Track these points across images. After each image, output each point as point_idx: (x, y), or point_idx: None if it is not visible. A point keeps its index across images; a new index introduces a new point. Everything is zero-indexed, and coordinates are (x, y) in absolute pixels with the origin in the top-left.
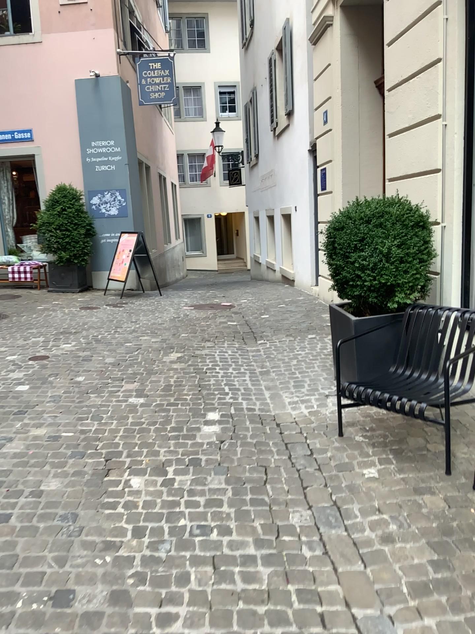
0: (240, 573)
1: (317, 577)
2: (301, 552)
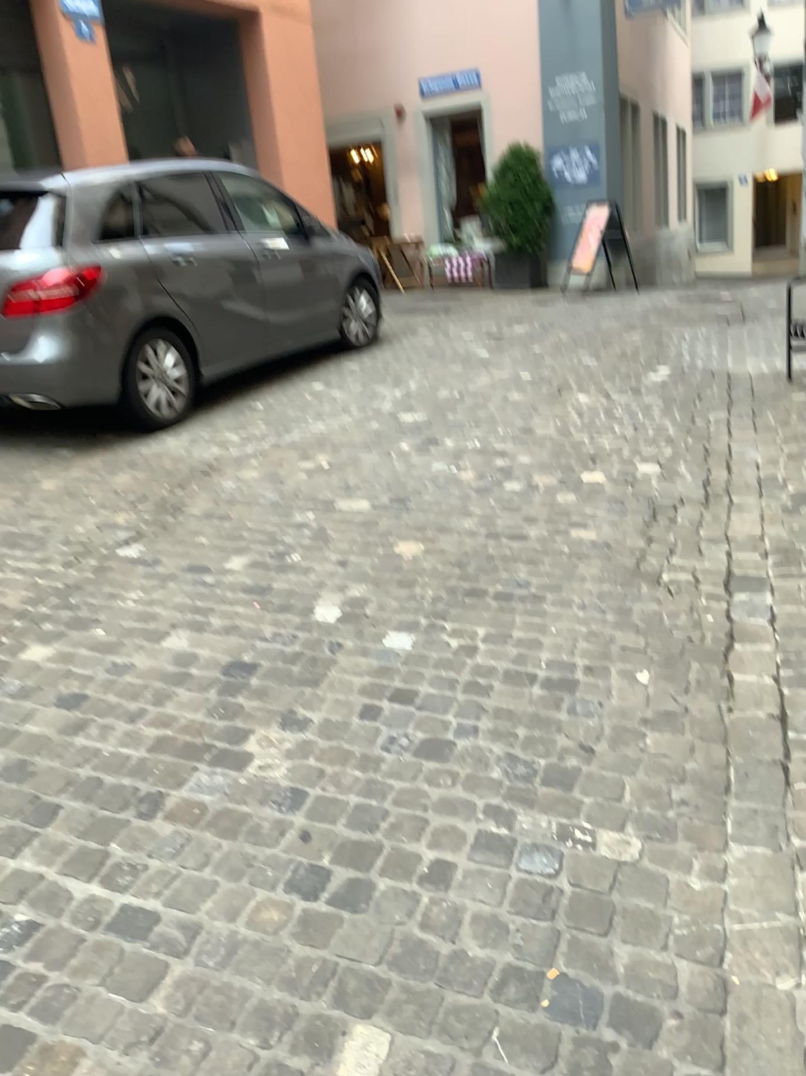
0: (653, 429)
1: (711, 432)
2: (706, 425)
